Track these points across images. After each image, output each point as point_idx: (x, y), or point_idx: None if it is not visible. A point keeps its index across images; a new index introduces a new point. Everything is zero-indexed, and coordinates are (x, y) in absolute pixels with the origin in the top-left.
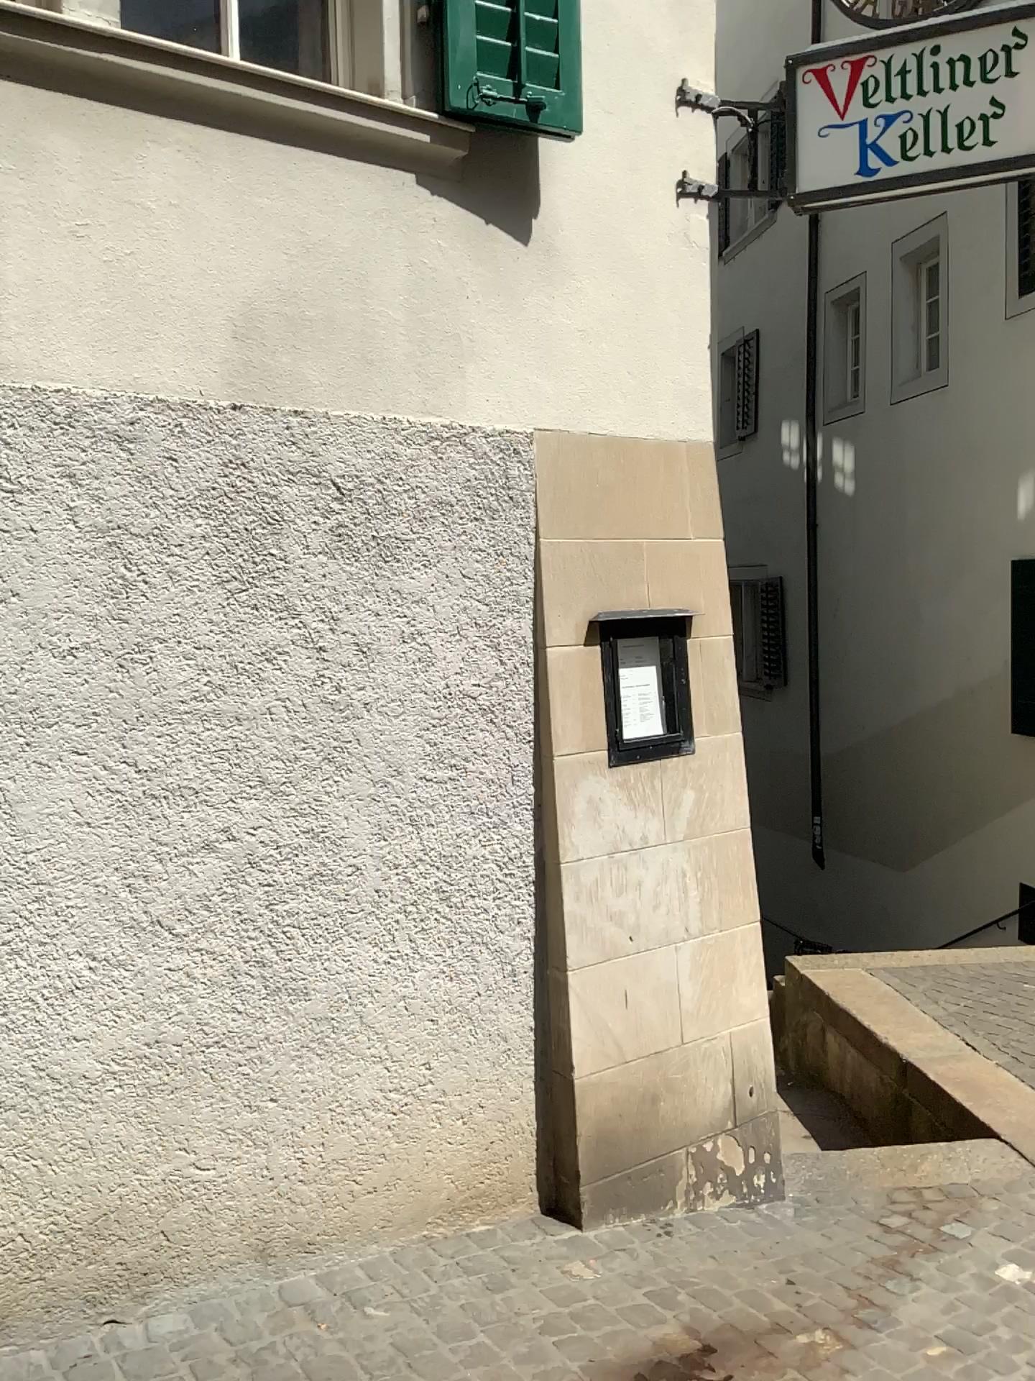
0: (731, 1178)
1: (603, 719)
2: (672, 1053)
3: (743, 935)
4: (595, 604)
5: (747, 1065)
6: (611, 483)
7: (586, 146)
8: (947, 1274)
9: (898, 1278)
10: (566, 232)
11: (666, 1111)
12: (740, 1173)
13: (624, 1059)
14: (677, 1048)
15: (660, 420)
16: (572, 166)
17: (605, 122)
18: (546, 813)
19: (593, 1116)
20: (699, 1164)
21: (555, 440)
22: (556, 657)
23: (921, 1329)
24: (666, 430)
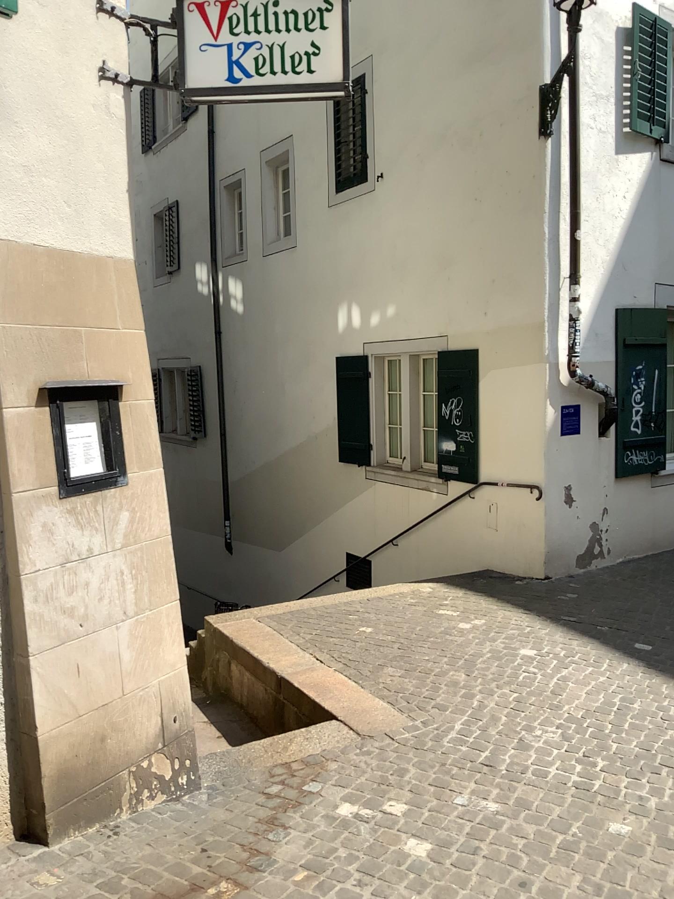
0: (162, 783)
1: (53, 462)
2: (116, 703)
3: (166, 611)
4: (43, 376)
5: (172, 701)
6: (53, 285)
7: (23, 25)
8: (307, 819)
9: (276, 829)
10: (9, 88)
11: (113, 746)
12: (169, 779)
13: (79, 714)
14: (120, 698)
15: (92, 241)
16: (12, 39)
17: (38, 10)
18: (8, 537)
19: (55, 760)
20: (139, 778)
21: (4, 249)
22: (11, 417)
23: (291, 862)
24: (97, 249)
